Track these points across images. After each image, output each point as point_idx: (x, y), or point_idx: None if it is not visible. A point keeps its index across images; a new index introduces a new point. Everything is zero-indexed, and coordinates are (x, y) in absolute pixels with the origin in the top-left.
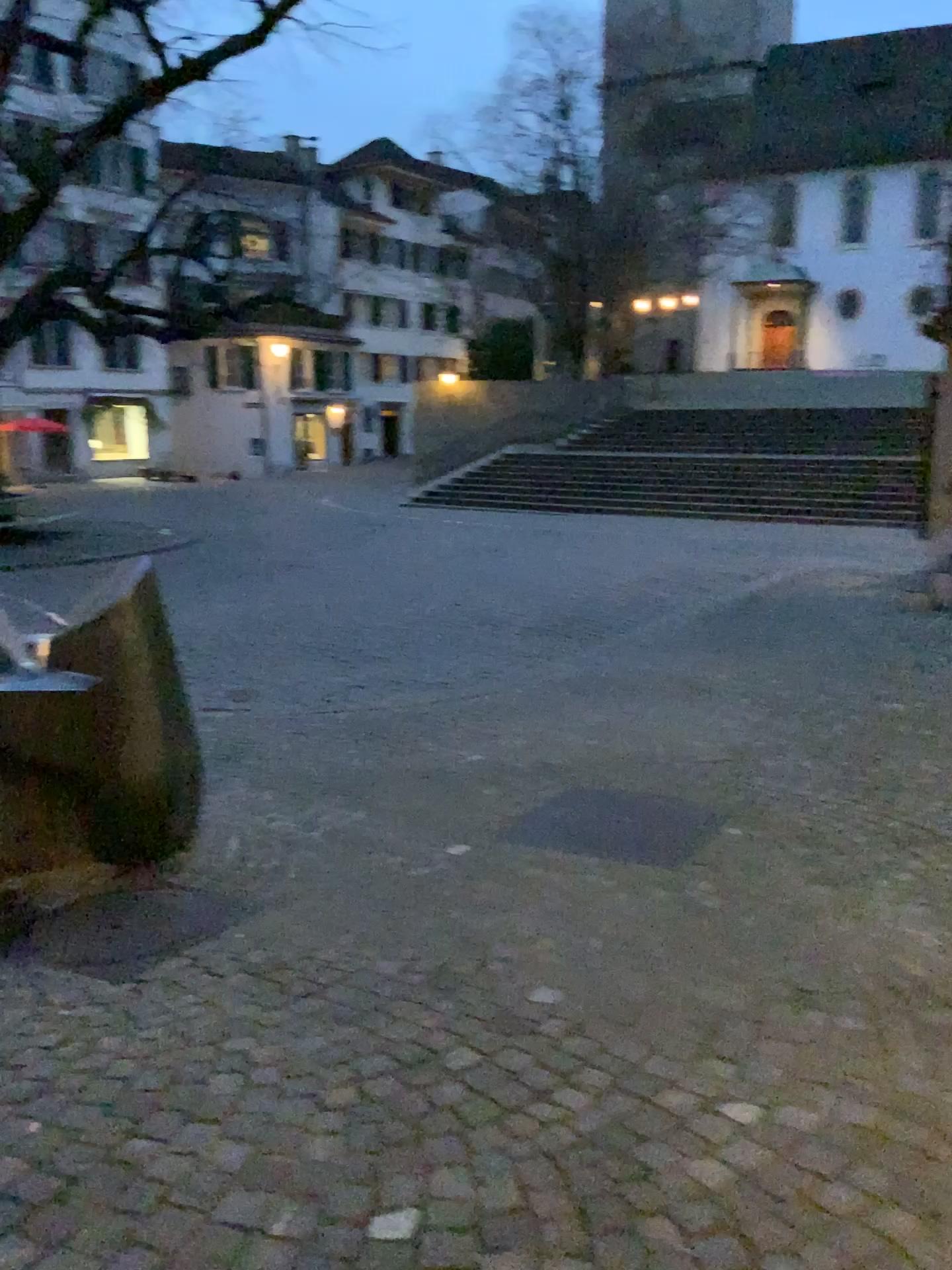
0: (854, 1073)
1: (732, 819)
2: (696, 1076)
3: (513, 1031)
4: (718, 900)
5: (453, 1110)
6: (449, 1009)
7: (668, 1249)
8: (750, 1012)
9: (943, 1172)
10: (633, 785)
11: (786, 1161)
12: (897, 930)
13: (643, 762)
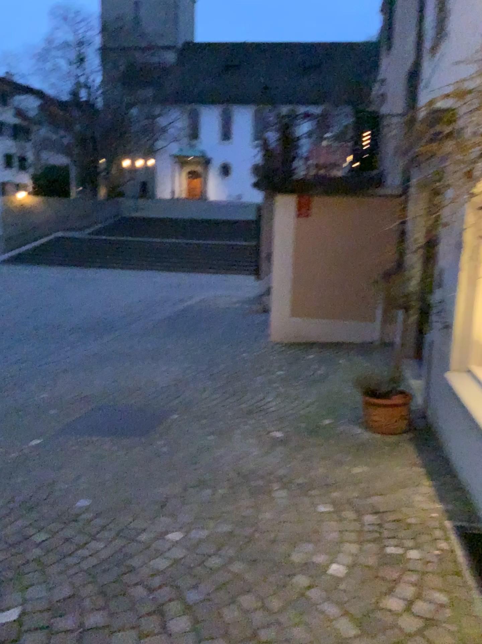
0: (223, 512)
1: (172, 412)
2: (155, 525)
3: (66, 521)
4: (165, 448)
5: (36, 561)
6: (32, 516)
7: (141, 598)
8: (179, 494)
9: (257, 543)
10: (125, 401)
11: (193, 552)
12: (243, 451)
13: (130, 389)
